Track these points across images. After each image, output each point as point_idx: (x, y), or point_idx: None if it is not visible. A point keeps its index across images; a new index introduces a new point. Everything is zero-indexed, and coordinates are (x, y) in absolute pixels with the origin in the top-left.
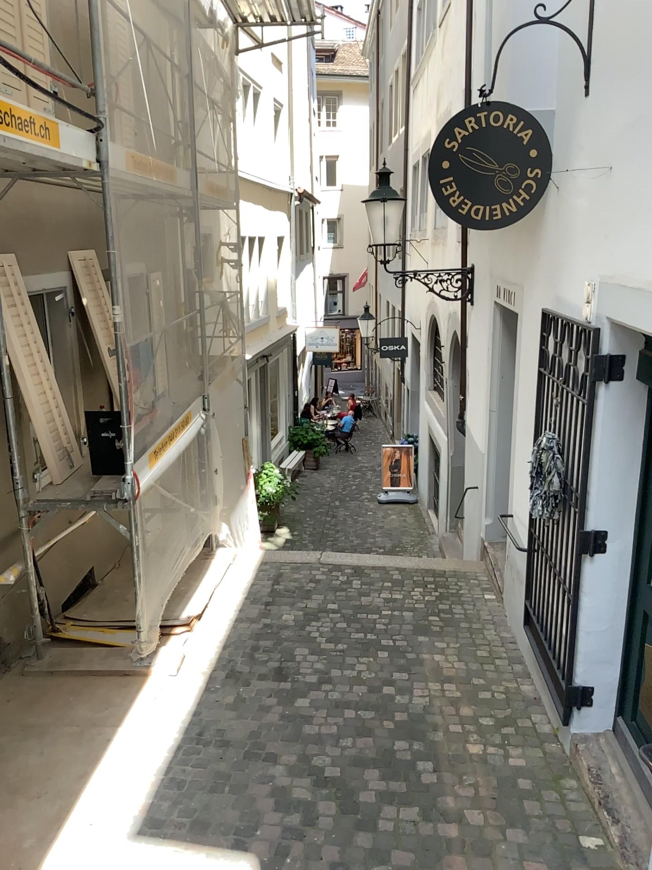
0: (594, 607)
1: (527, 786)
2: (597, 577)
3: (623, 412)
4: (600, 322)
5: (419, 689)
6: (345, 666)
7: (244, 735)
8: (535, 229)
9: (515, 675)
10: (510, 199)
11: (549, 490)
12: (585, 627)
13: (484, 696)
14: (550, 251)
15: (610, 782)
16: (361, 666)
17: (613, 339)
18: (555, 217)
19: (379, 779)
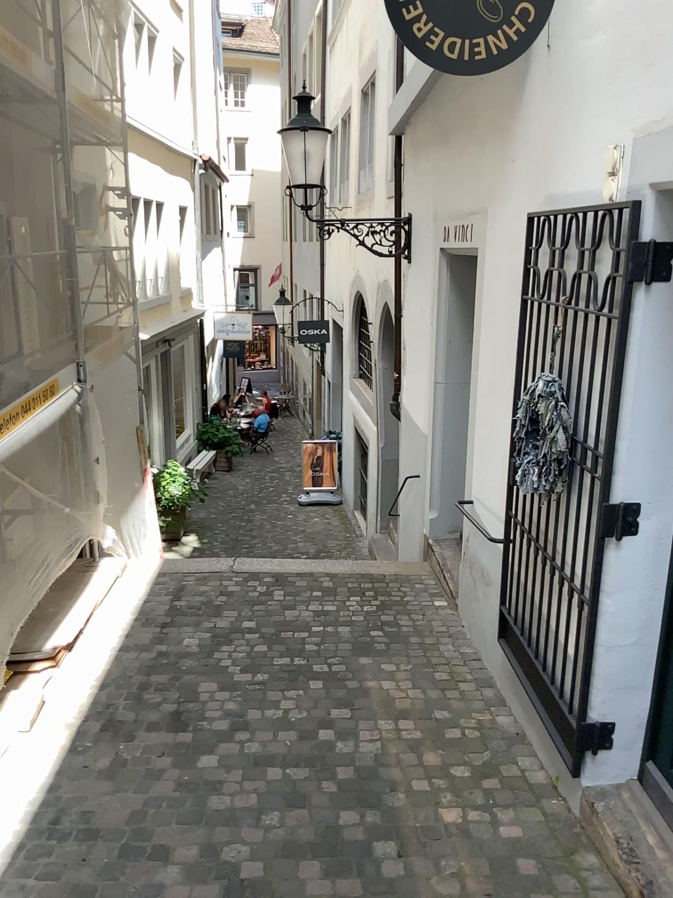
0: (618, 611)
1: (532, 872)
2: (625, 569)
3: (671, 326)
4: (638, 193)
5: (367, 731)
6: (266, 705)
7: (121, 820)
8: (509, 118)
9: (488, 704)
10: (499, 28)
11: (546, 453)
12: (606, 641)
13: (453, 736)
14: (537, 136)
15: (650, 859)
16: (287, 702)
17: (659, 217)
18: (545, 87)
19: (320, 878)
